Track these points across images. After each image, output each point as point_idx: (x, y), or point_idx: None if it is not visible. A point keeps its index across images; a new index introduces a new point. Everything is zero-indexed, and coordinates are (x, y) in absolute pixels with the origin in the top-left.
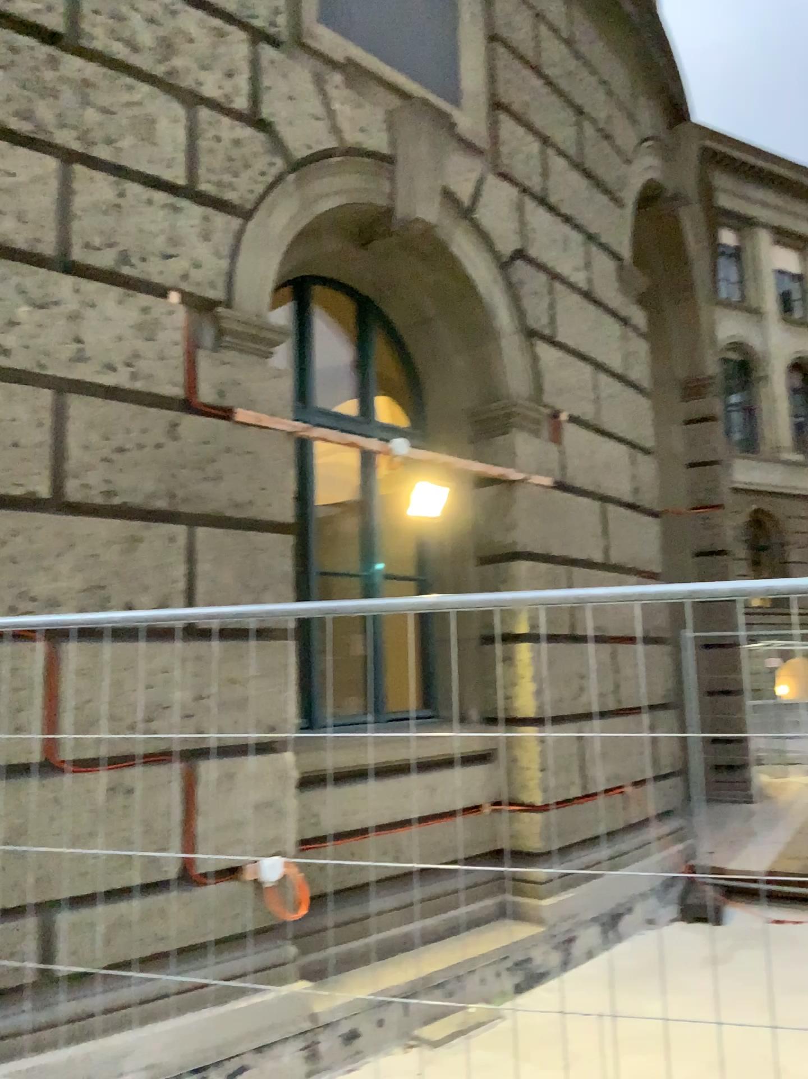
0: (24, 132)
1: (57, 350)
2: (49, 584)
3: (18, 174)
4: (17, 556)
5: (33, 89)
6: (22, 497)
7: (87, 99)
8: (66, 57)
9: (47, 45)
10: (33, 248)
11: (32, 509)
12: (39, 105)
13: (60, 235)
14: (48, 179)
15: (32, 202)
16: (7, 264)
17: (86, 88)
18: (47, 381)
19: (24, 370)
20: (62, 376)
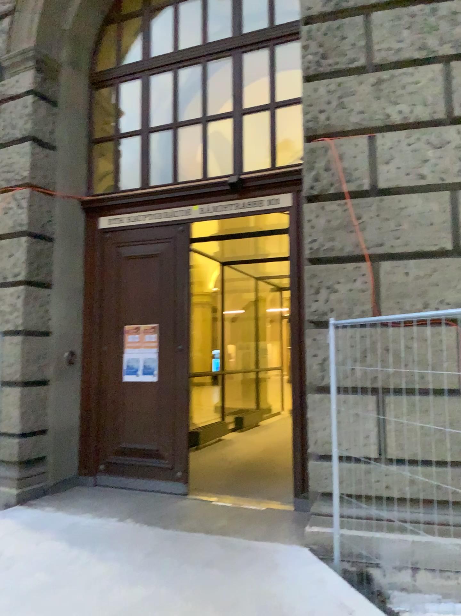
0: (421, 59)
1: (449, 169)
2: (455, 296)
3: (420, 82)
4: (437, 283)
5: (423, 33)
6: (437, 251)
7: (455, 23)
8: (440, 6)
9: (429, 5)
10: (431, 119)
11: (443, 257)
12: (428, 40)
13: (446, 106)
14: (436, 78)
15: (429, 94)
16: (419, 132)
17: (454, 17)
18: (445, 188)
19: (432, 185)
20: (453, 183)
